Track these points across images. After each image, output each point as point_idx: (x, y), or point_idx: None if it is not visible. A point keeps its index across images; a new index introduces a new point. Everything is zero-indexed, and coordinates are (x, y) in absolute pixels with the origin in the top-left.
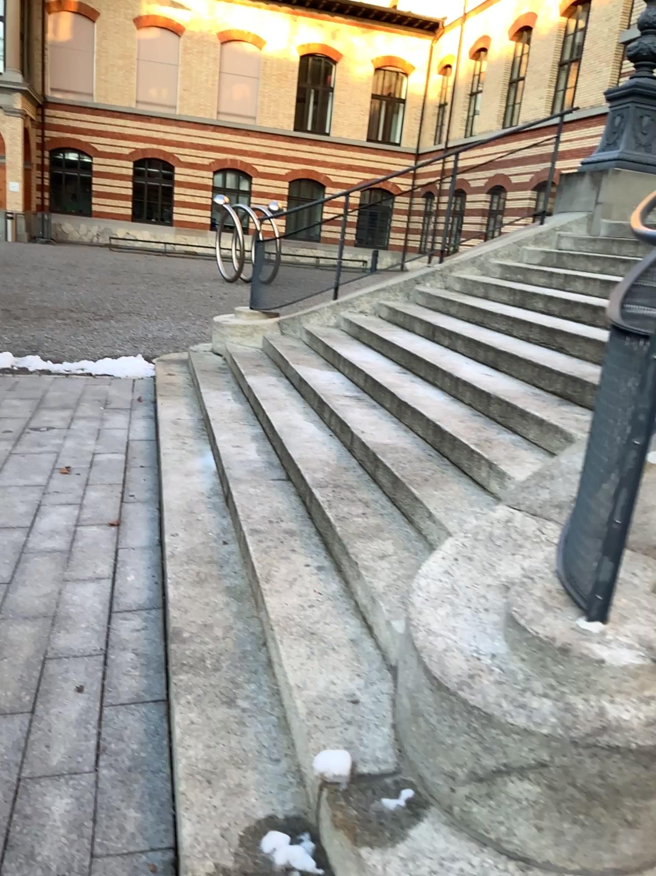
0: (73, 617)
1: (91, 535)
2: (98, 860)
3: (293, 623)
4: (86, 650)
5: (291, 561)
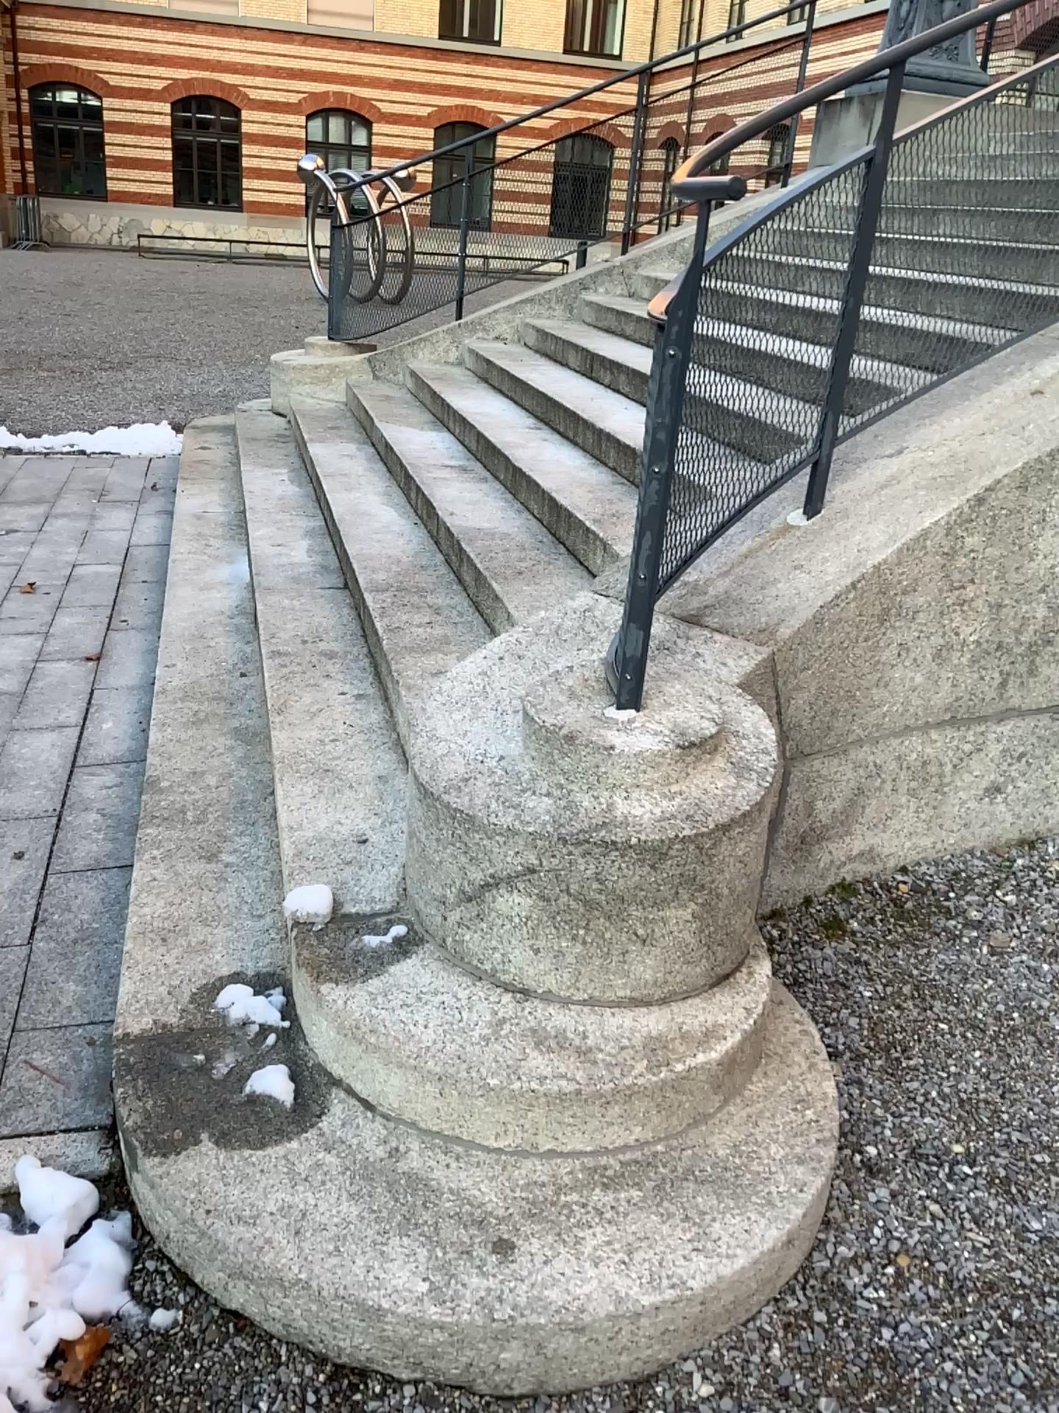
0: (21, 775)
1: (58, 674)
2: (24, 1030)
3: (302, 758)
4: (35, 812)
5: (316, 686)
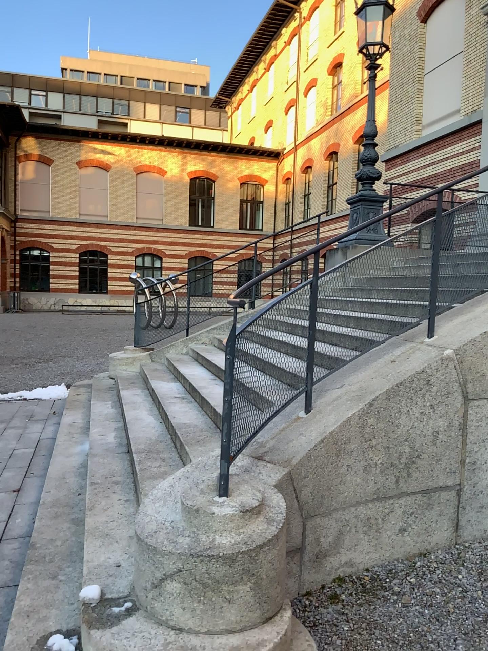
0: None
1: None
2: None
3: (97, 528)
4: None
5: (108, 497)
